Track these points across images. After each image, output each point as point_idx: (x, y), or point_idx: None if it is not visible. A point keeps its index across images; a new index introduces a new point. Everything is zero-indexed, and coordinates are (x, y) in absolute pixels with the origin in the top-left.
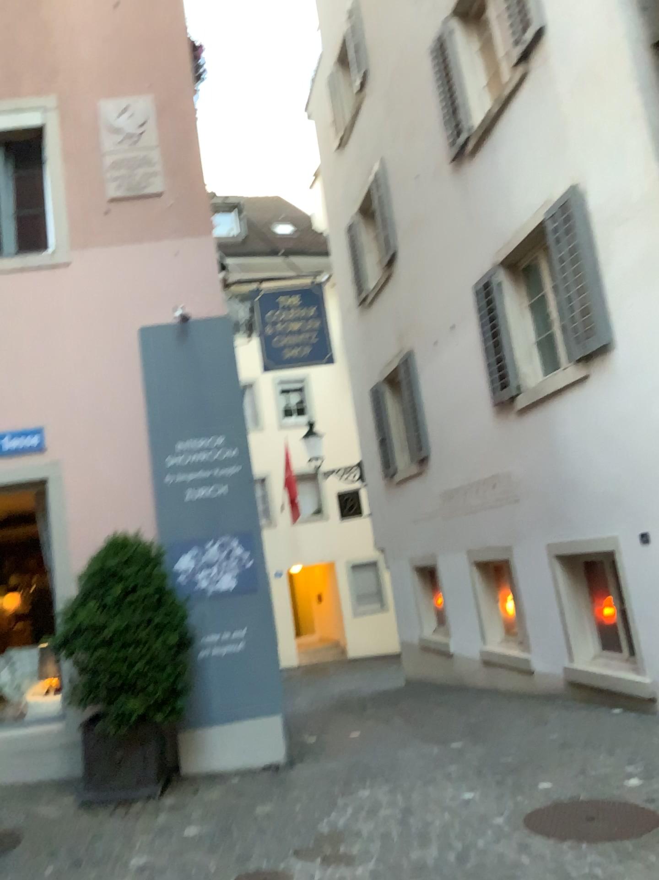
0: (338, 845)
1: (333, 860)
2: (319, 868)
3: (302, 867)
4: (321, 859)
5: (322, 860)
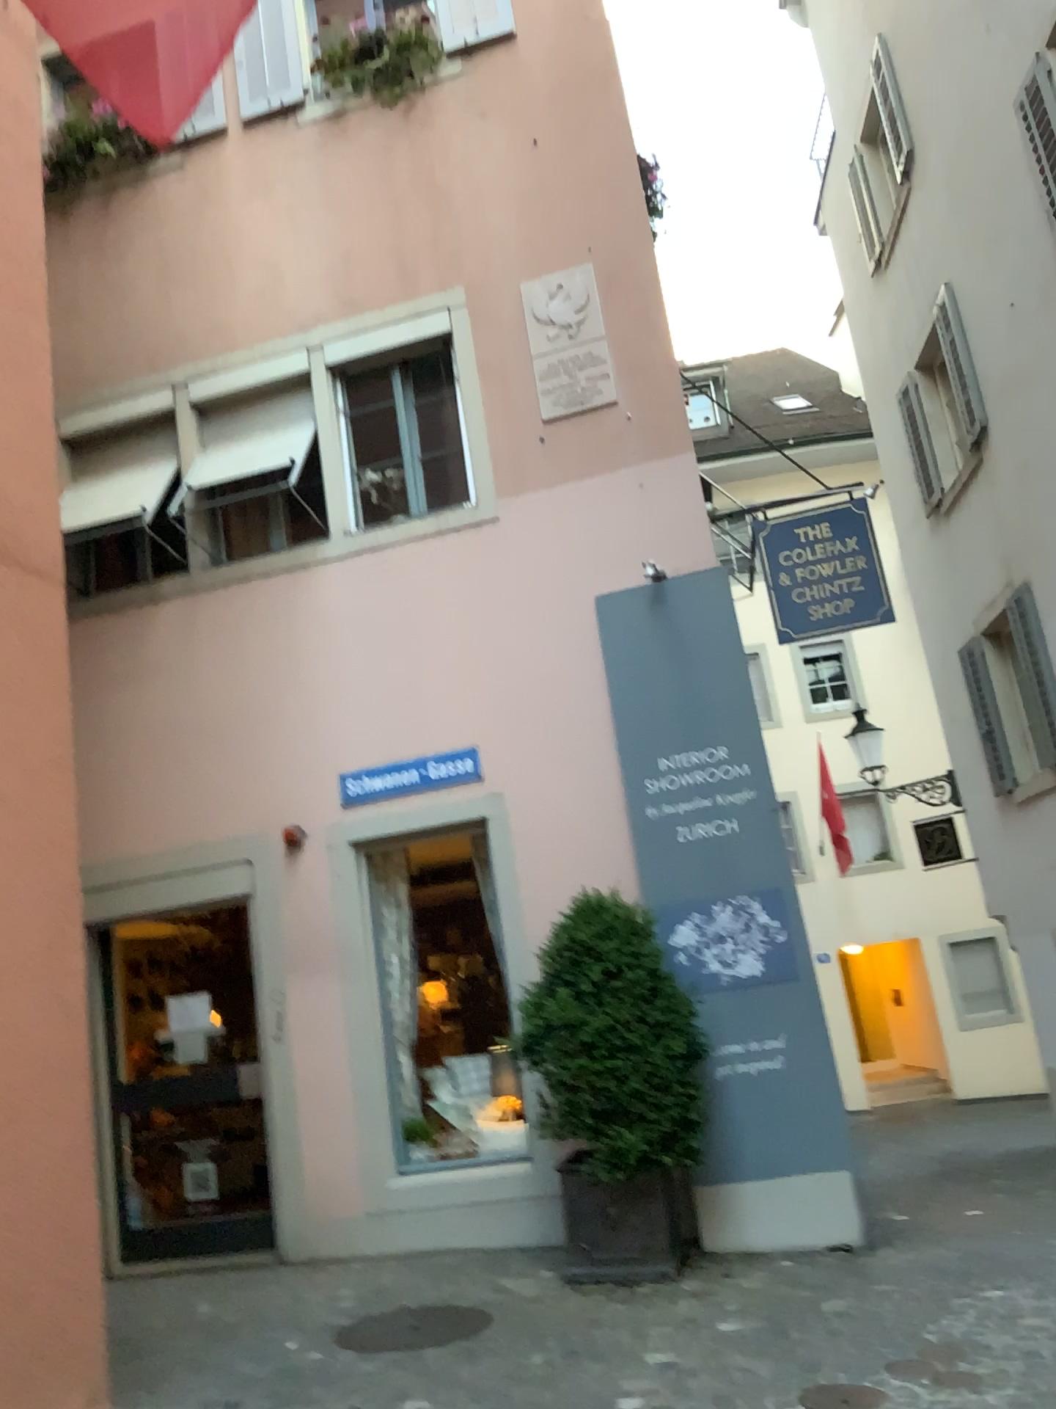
0: (953, 1360)
1: (948, 1378)
2: (927, 1389)
3: (900, 1386)
4: (929, 1376)
5: (930, 1377)
